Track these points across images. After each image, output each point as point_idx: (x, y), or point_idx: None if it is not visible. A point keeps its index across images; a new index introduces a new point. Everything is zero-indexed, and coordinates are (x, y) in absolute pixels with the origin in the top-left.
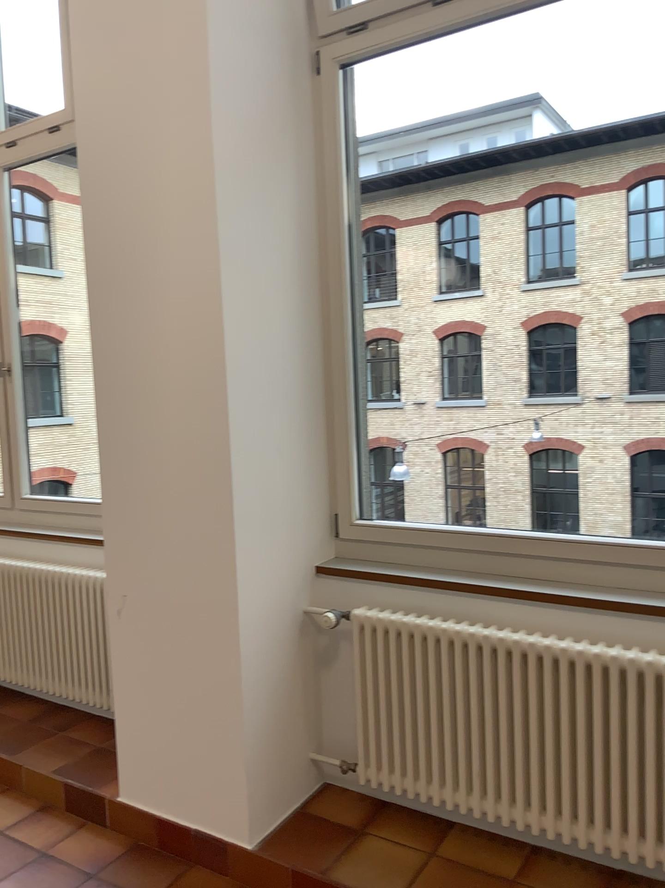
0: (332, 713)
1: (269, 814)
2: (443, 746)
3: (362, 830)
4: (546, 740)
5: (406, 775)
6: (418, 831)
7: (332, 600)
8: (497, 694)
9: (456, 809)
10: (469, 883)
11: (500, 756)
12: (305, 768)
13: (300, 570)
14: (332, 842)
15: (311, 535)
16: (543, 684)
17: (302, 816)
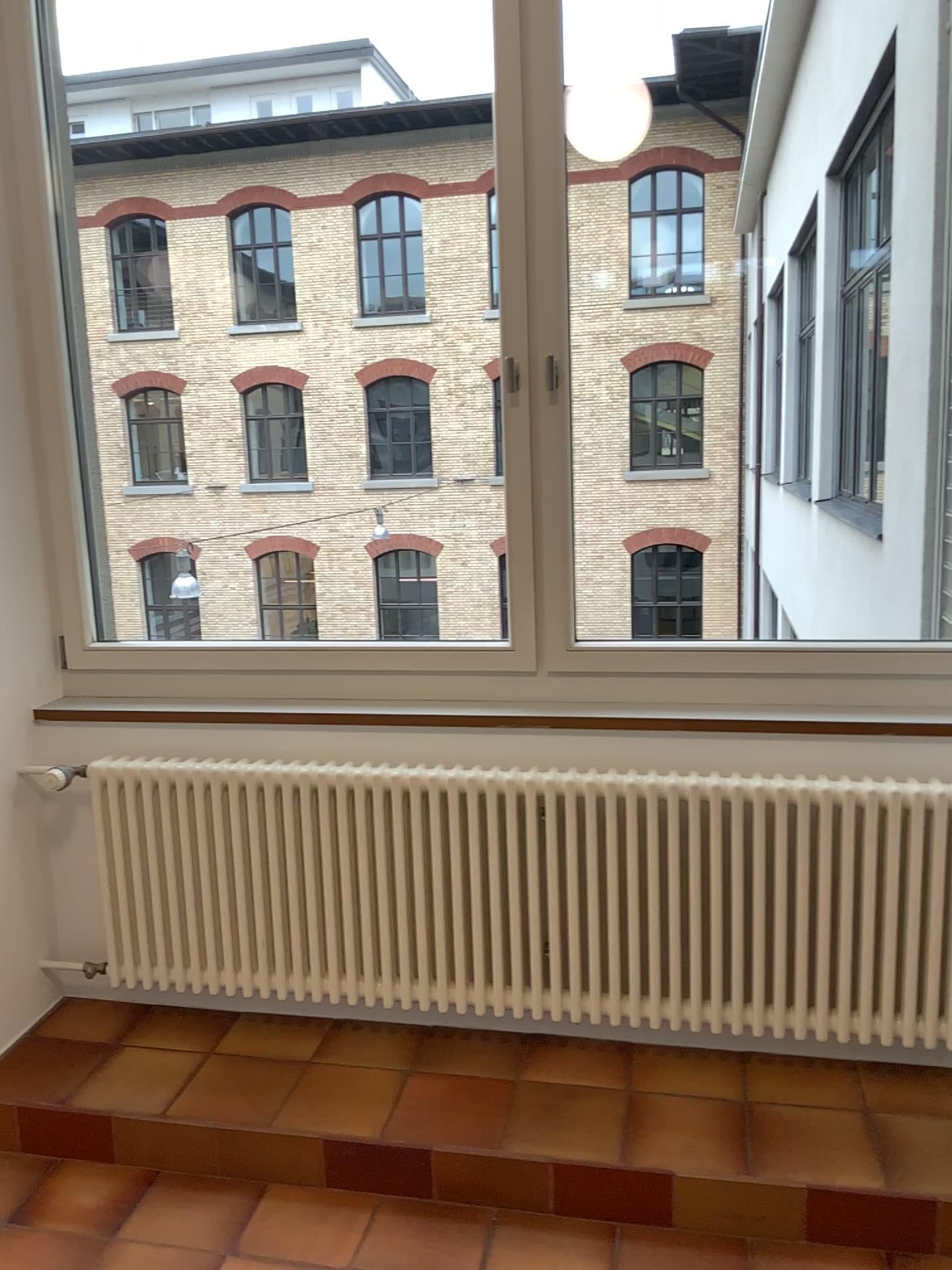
0: (71, 904)
1: None
2: (219, 920)
3: (117, 1043)
4: (343, 889)
5: (174, 964)
6: (192, 1031)
7: (59, 752)
8: (283, 844)
9: (240, 994)
10: (254, 1074)
11: (291, 919)
12: (33, 981)
13: (8, 714)
14: (75, 1065)
15: (24, 666)
16: (337, 824)
17: (30, 1042)
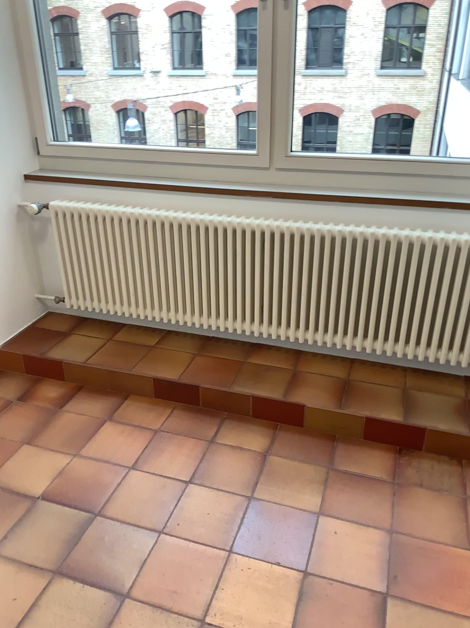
0: (48, 270)
1: (7, 328)
2: (112, 281)
3: (68, 332)
4: (168, 270)
5: (94, 300)
6: (102, 329)
7: (36, 197)
8: (140, 247)
9: (123, 315)
10: (127, 349)
11: (144, 282)
12: (32, 303)
13: (9, 176)
14: (49, 339)
15: (16, 152)
16: (164, 238)
17: (31, 329)
